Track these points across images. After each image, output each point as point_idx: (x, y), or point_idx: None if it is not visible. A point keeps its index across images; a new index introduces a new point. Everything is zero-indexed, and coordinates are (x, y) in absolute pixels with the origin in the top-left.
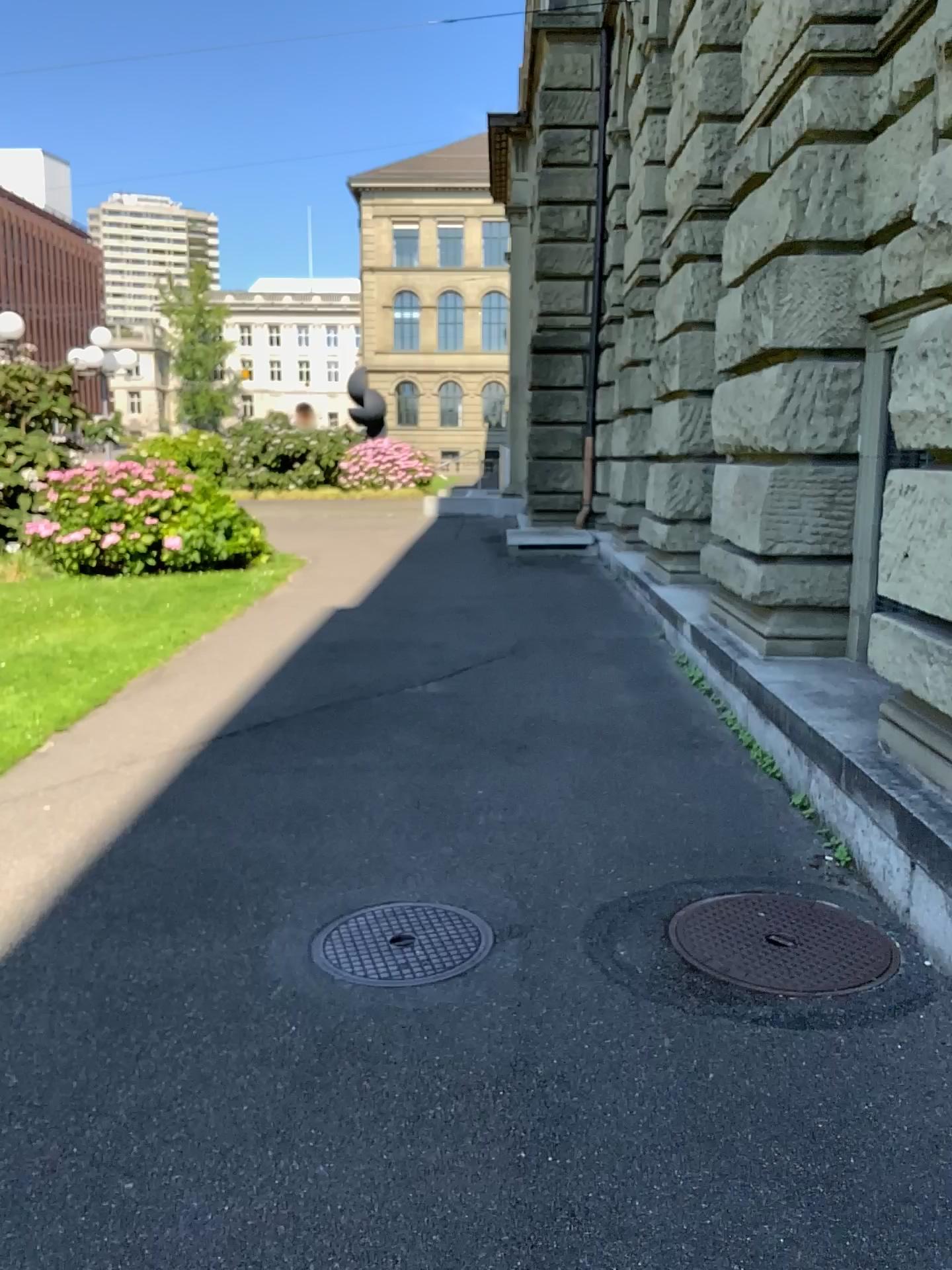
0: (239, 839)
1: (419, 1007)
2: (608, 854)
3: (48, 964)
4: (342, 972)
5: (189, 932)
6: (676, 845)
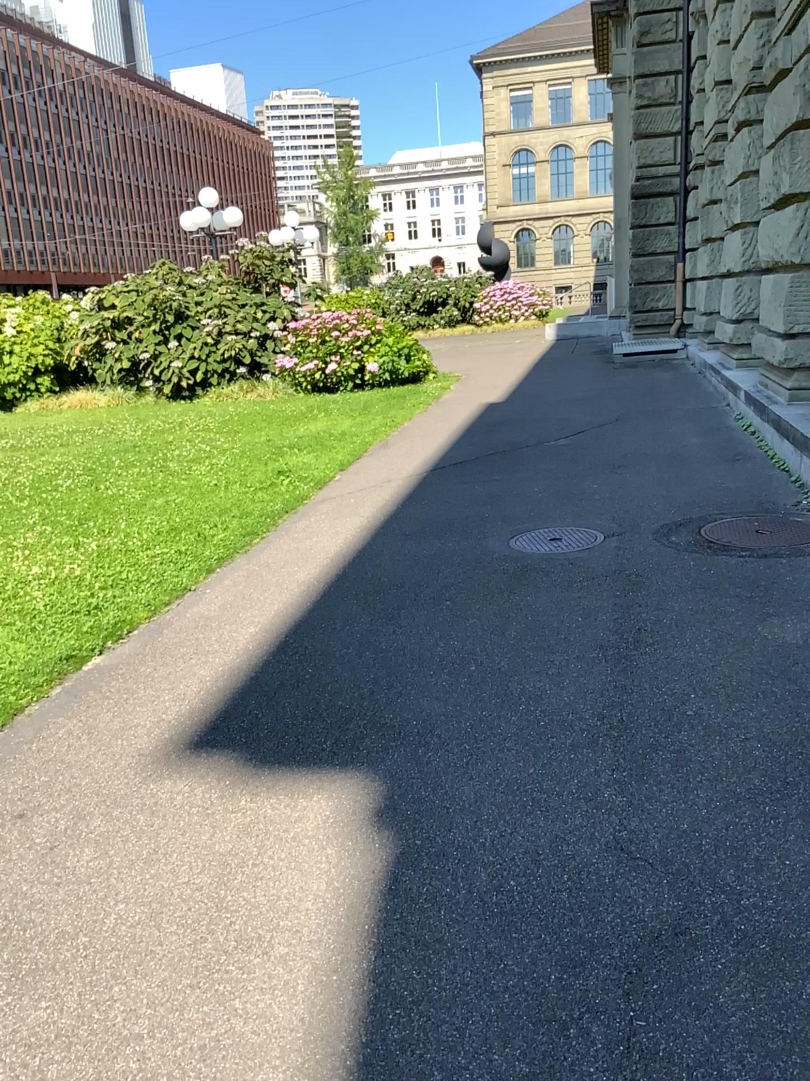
0: (462, 506)
1: (568, 556)
2: (671, 505)
3: (384, 548)
4: (527, 547)
5: (447, 538)
6: (712, 499)
